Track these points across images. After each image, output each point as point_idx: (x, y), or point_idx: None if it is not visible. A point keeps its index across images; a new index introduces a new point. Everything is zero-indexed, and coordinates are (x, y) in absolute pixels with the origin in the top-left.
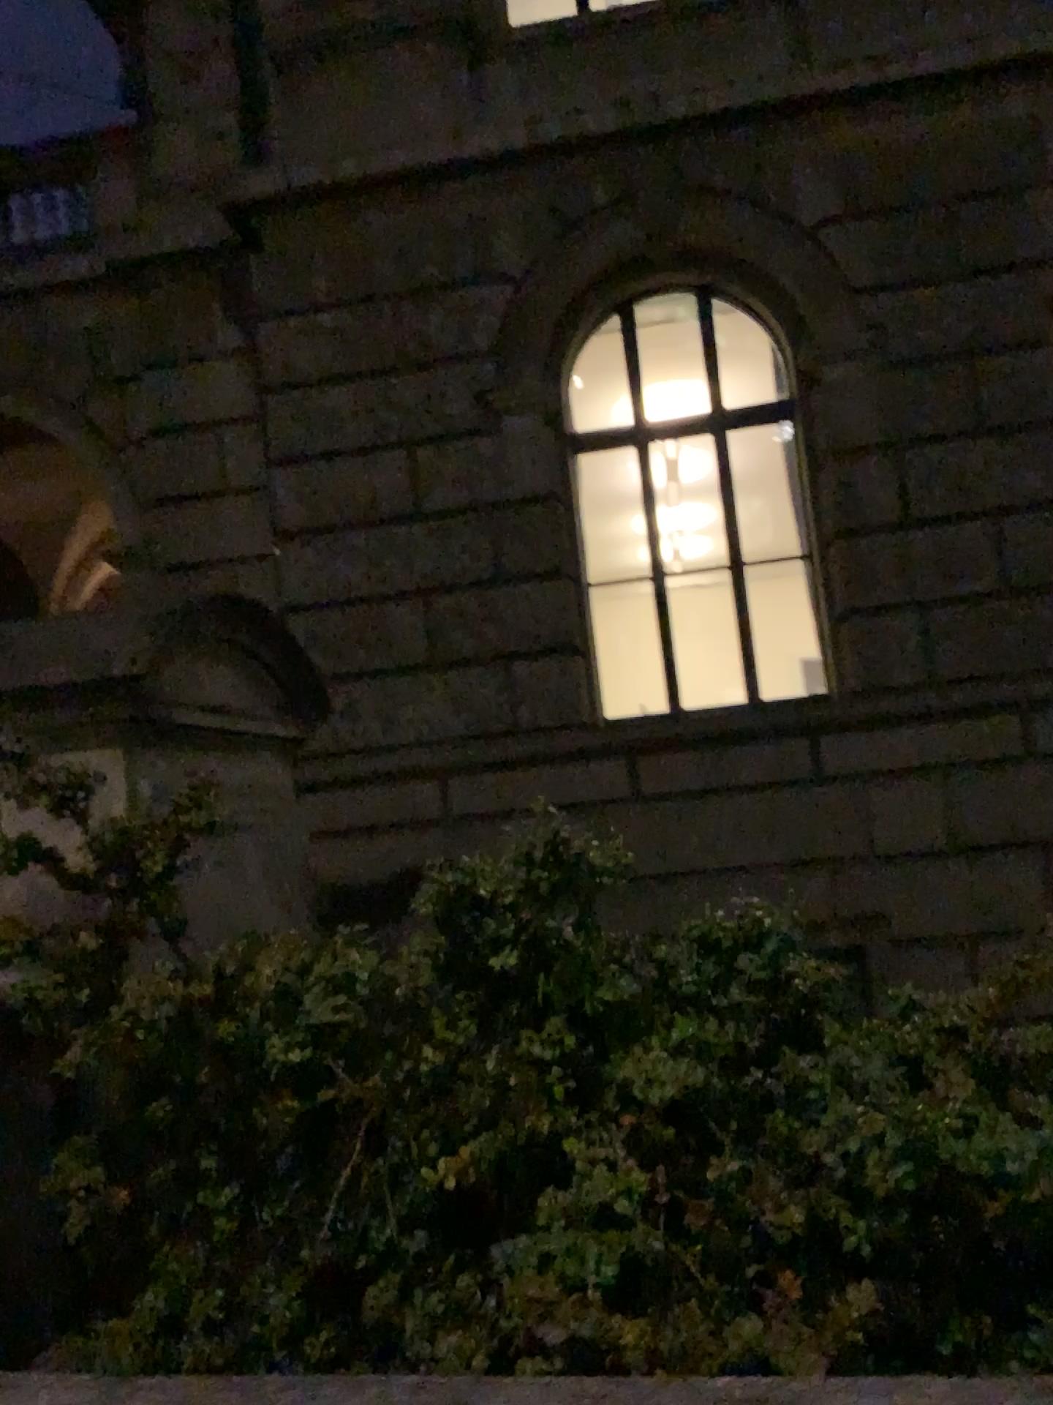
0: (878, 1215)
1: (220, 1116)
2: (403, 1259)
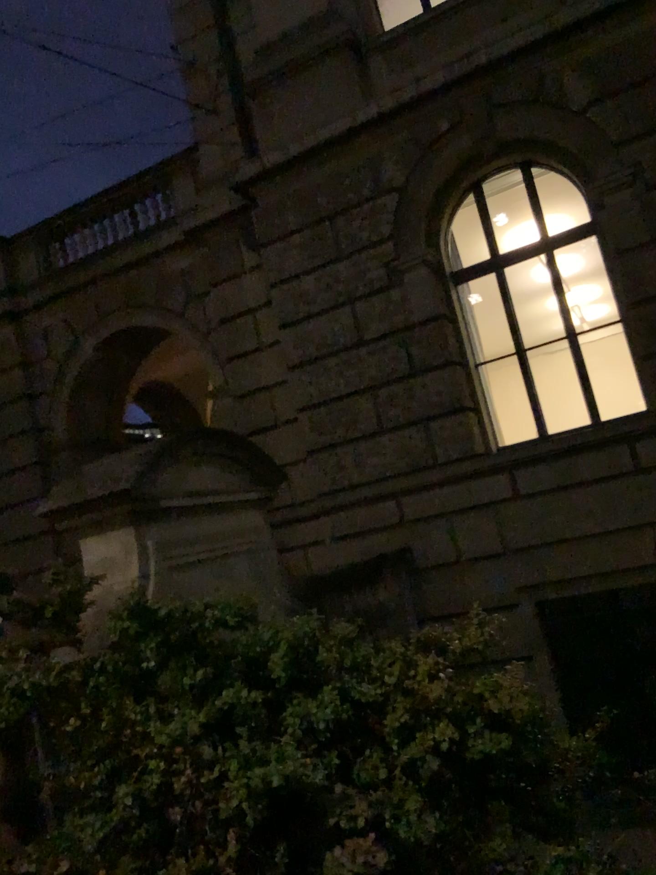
0: (263, 797)
1: None
2: None
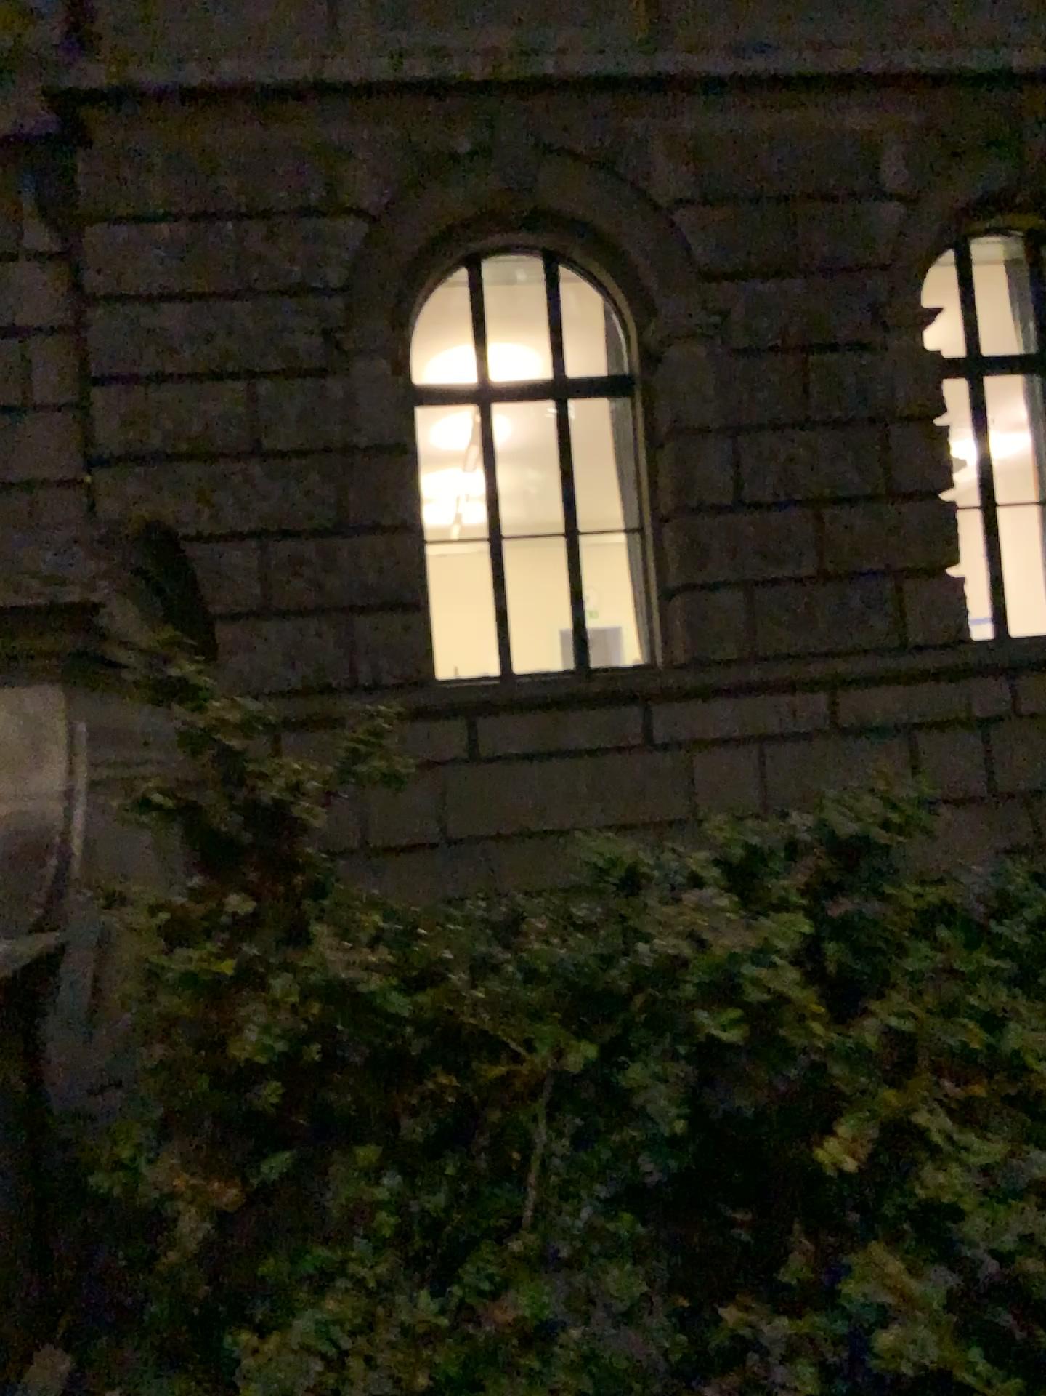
0: None
1: (365, 1097)
2: (630, 1241)
